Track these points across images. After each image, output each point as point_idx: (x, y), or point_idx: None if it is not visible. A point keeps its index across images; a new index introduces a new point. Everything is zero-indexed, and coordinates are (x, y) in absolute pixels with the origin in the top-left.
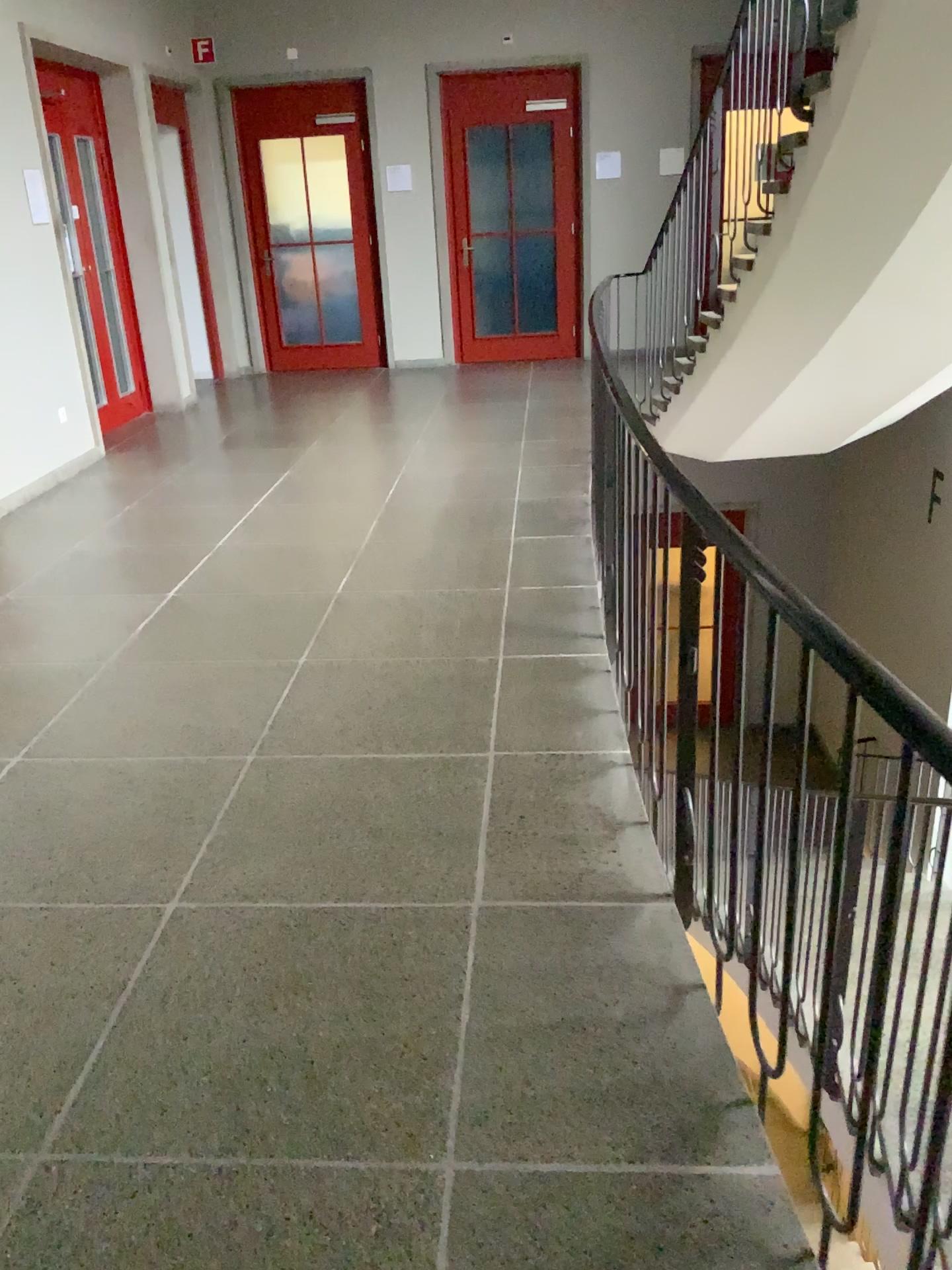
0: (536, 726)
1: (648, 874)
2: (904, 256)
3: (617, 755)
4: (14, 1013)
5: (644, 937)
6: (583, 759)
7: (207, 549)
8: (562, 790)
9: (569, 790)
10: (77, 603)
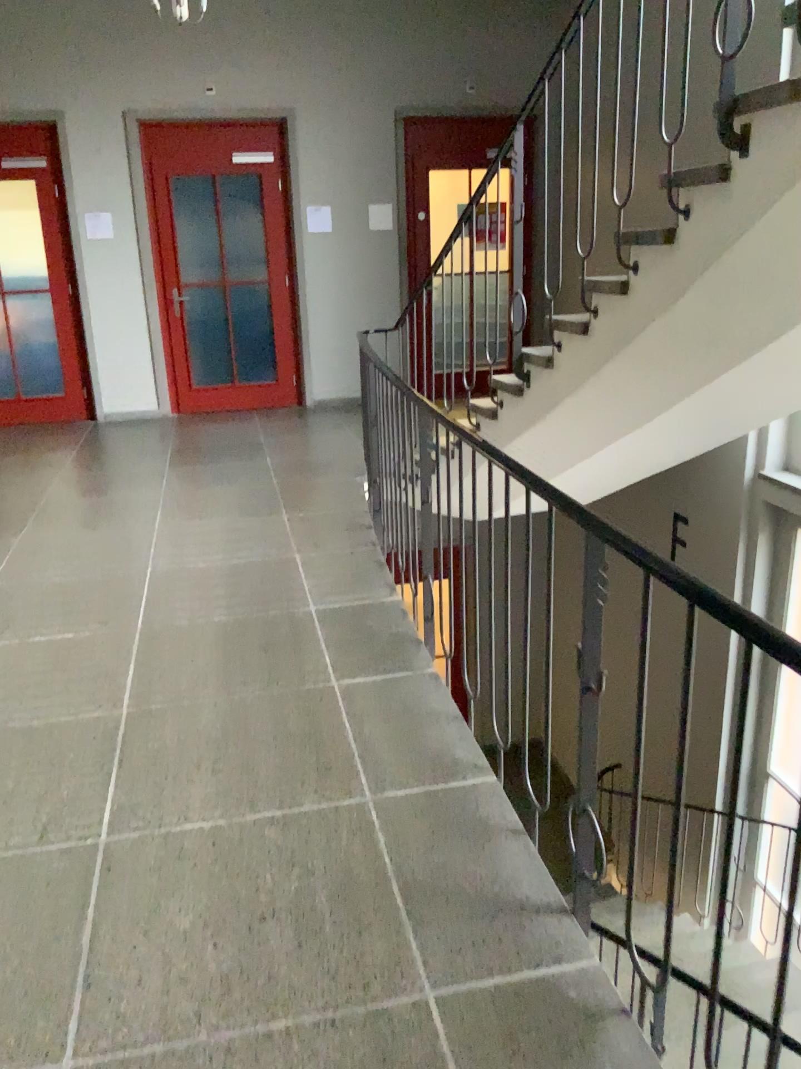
0: None
1: None
2: None
3: None
4: None
5: None
6: None
7: None
8: None
9: None
10: None
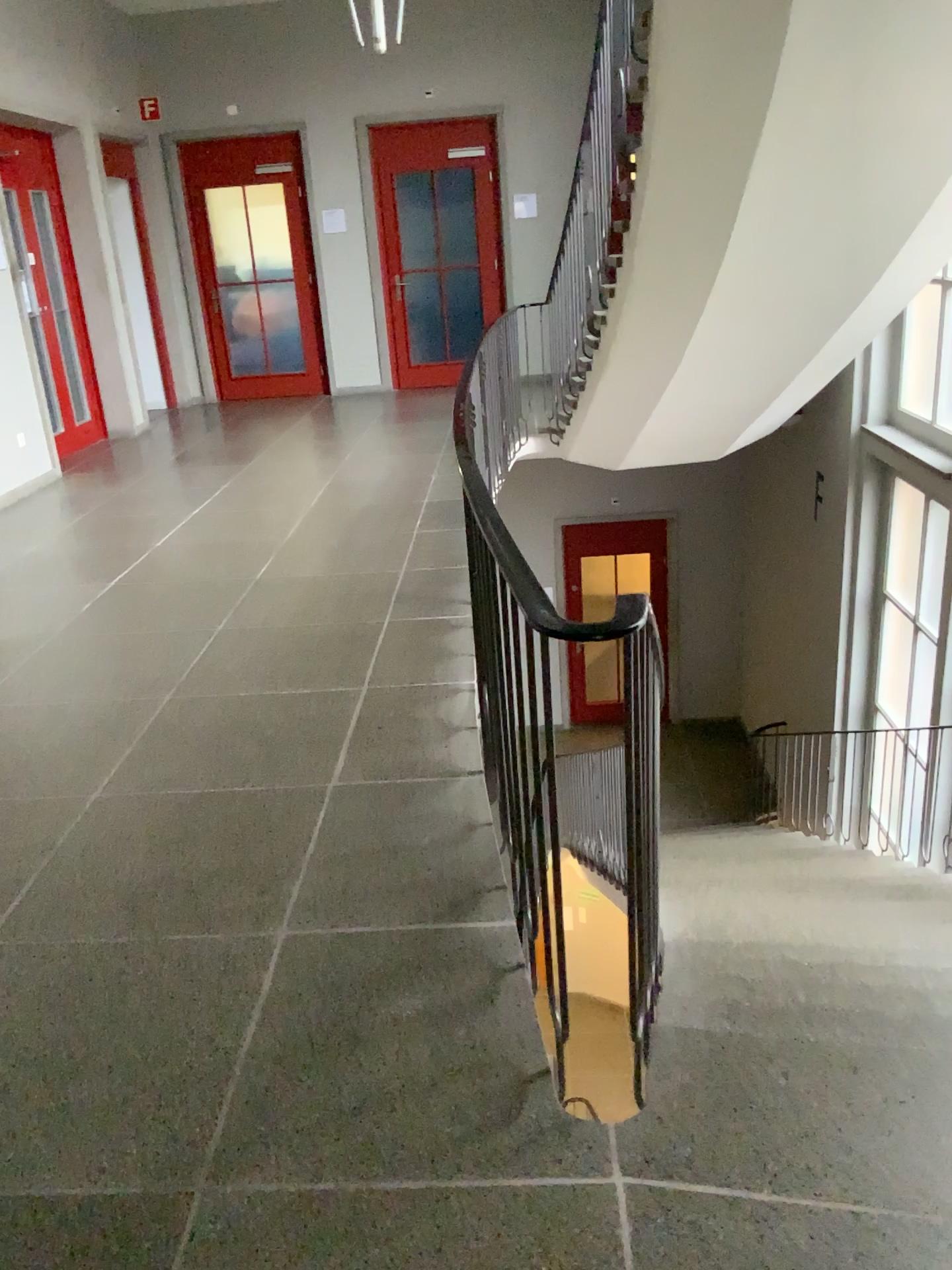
0: (403, 667)
1: (466, 759)
2: (723, 280)
3: (464, 684)
4: None
5: (454, 799)
6: (435, 688)
7: (146, 548)
8: (414, 709)
9: (419, 708)
10: (29, 593)
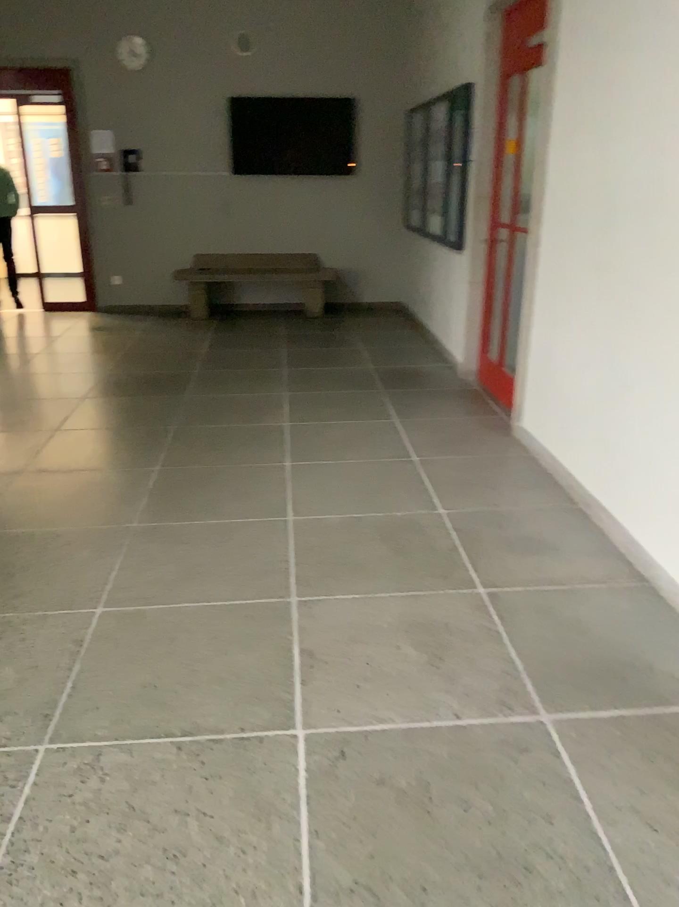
0: None
1: None
2: None
3: None
4: (201, 440)
5: None
6: None
7: None
8: None
9: None
10: (417, 694)
